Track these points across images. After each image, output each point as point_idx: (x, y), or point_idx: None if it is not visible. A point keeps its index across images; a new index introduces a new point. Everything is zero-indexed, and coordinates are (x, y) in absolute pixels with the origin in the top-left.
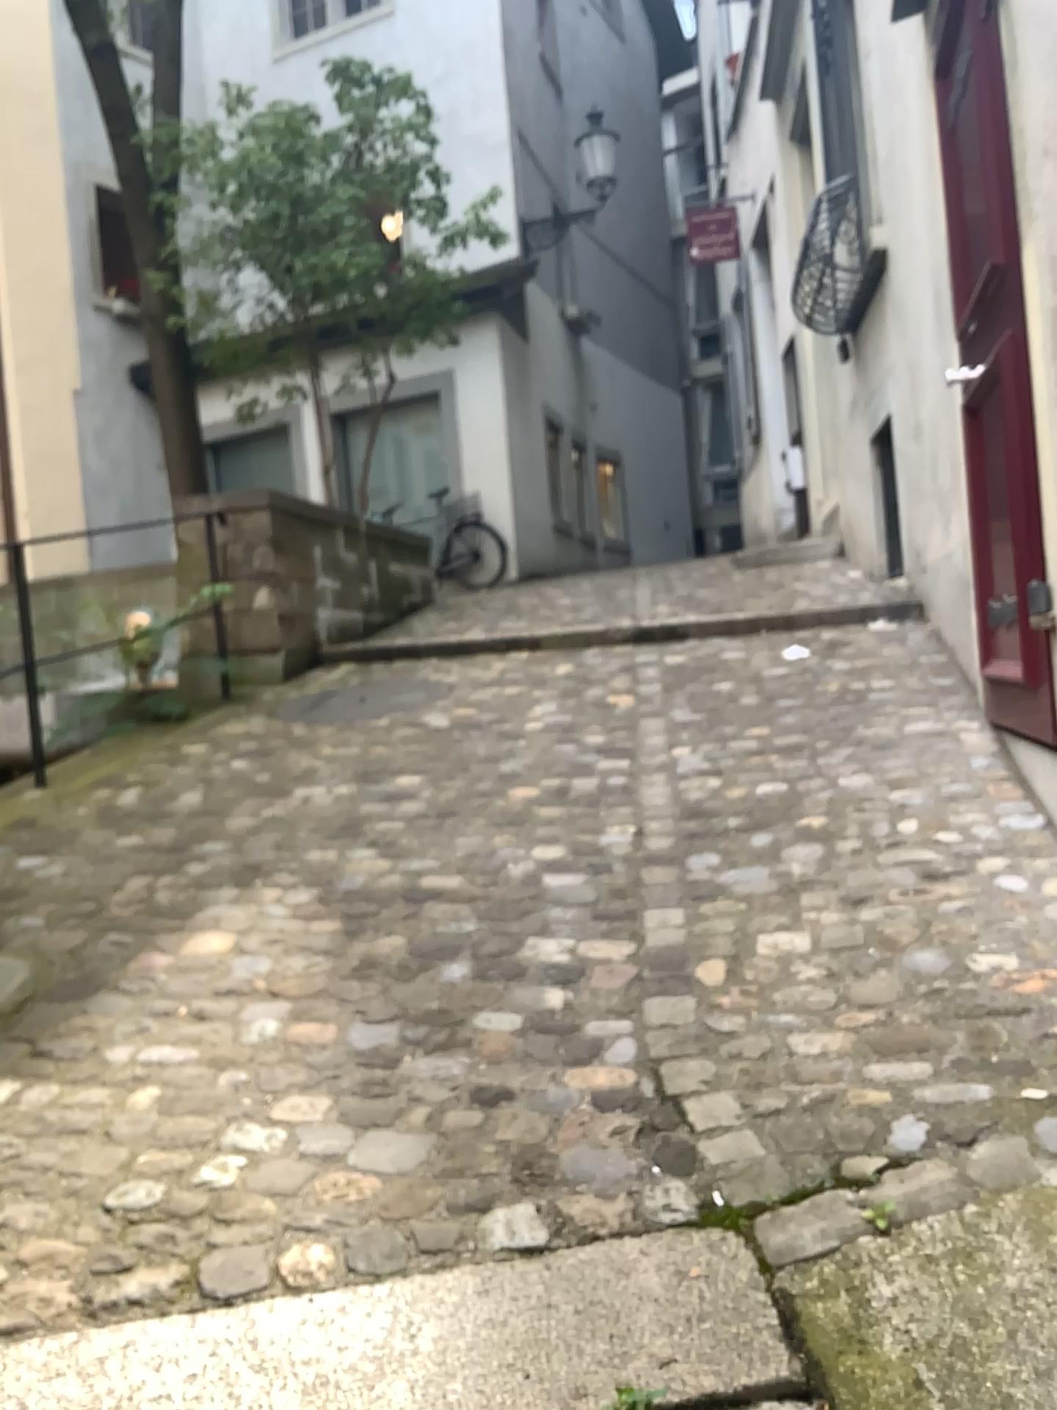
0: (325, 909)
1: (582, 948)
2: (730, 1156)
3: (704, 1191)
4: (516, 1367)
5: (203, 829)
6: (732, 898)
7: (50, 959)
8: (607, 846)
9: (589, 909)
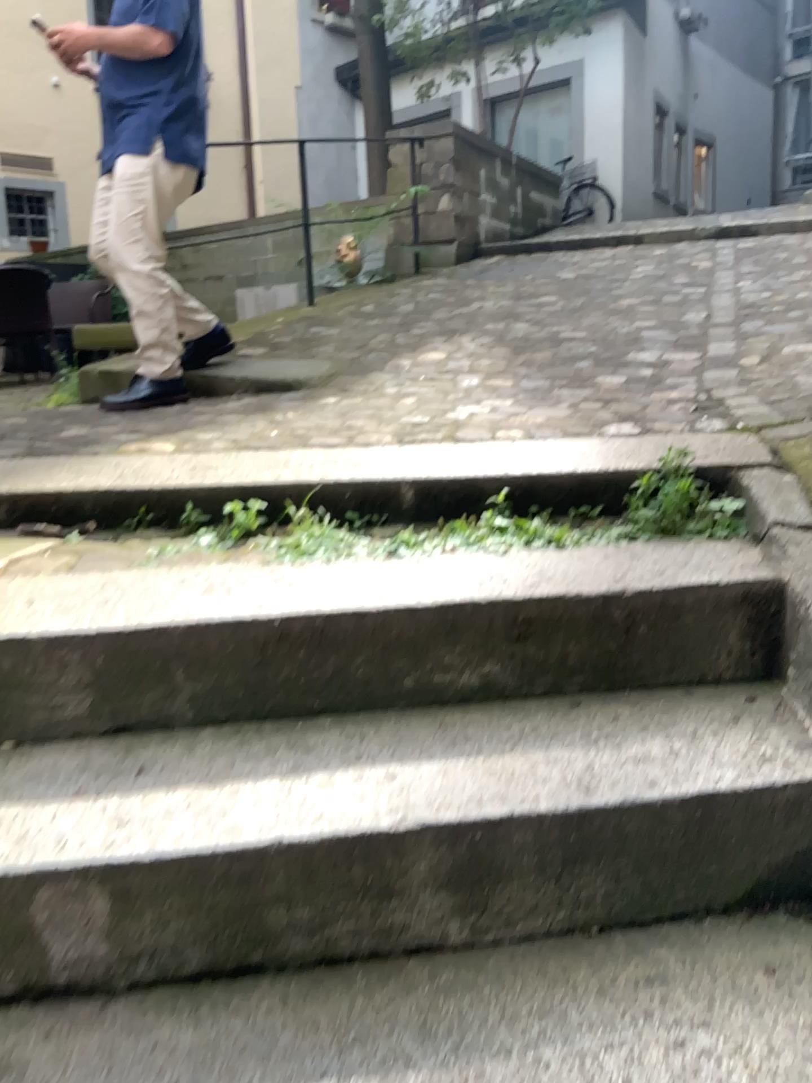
0: (502, 342)
1: (665, 354)
2: (749, 412)
3: (731, 420)
4: (623, 452)
5: (419, 316)
6: (767, 335)
7: (341, 359)
8: (684, 319)
9: (670, 341)
